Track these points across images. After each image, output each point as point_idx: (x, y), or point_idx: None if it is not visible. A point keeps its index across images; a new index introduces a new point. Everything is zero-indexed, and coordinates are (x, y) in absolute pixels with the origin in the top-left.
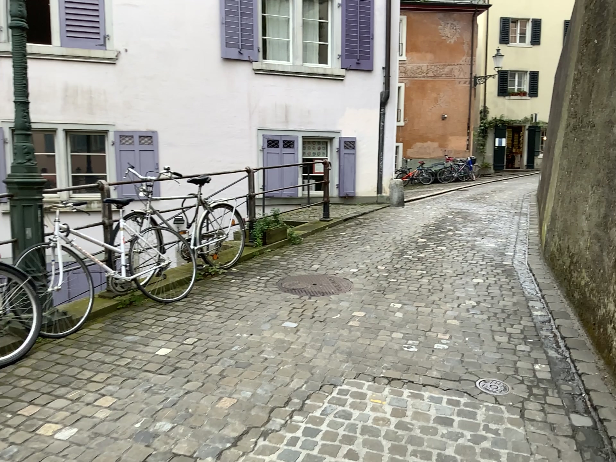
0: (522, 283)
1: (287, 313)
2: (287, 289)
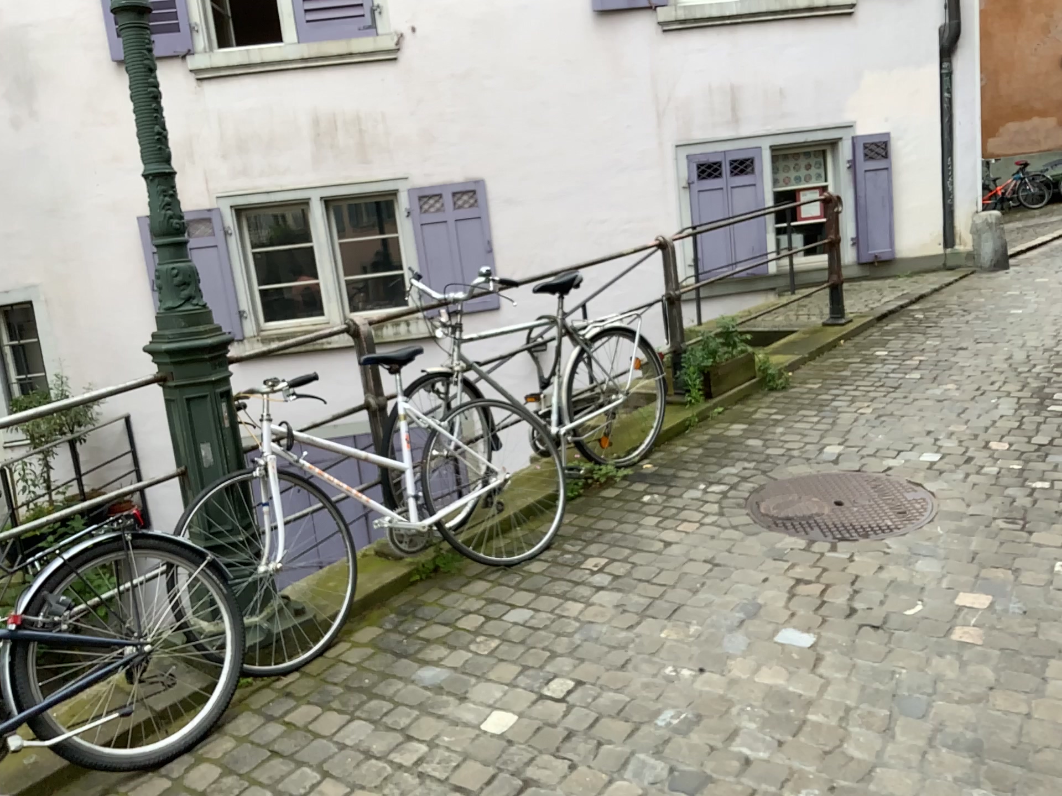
0: None
1: (786, 601)
2: (775, 524)
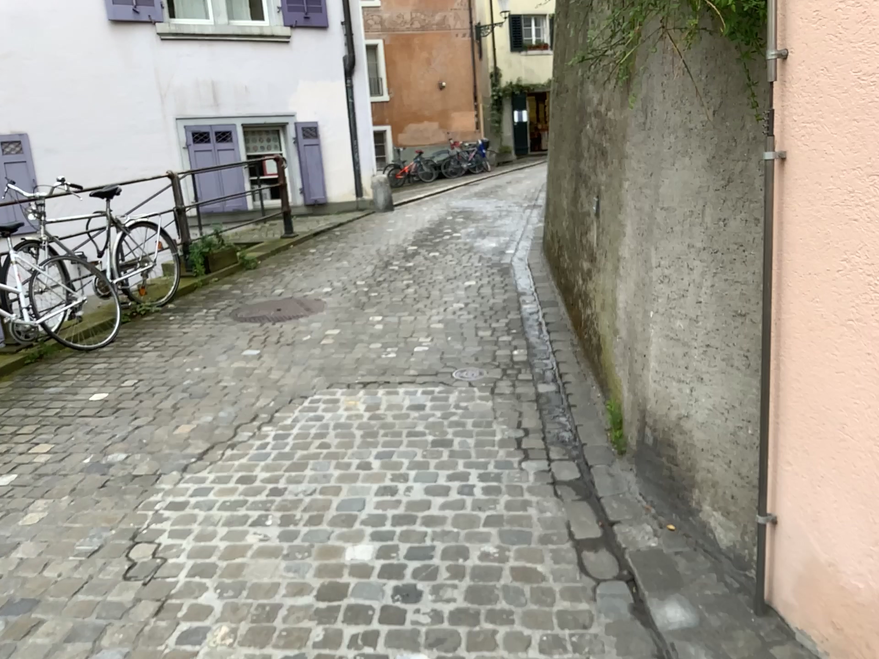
0: (516, 279)
1: (245, 340)
2: (243, 318)
